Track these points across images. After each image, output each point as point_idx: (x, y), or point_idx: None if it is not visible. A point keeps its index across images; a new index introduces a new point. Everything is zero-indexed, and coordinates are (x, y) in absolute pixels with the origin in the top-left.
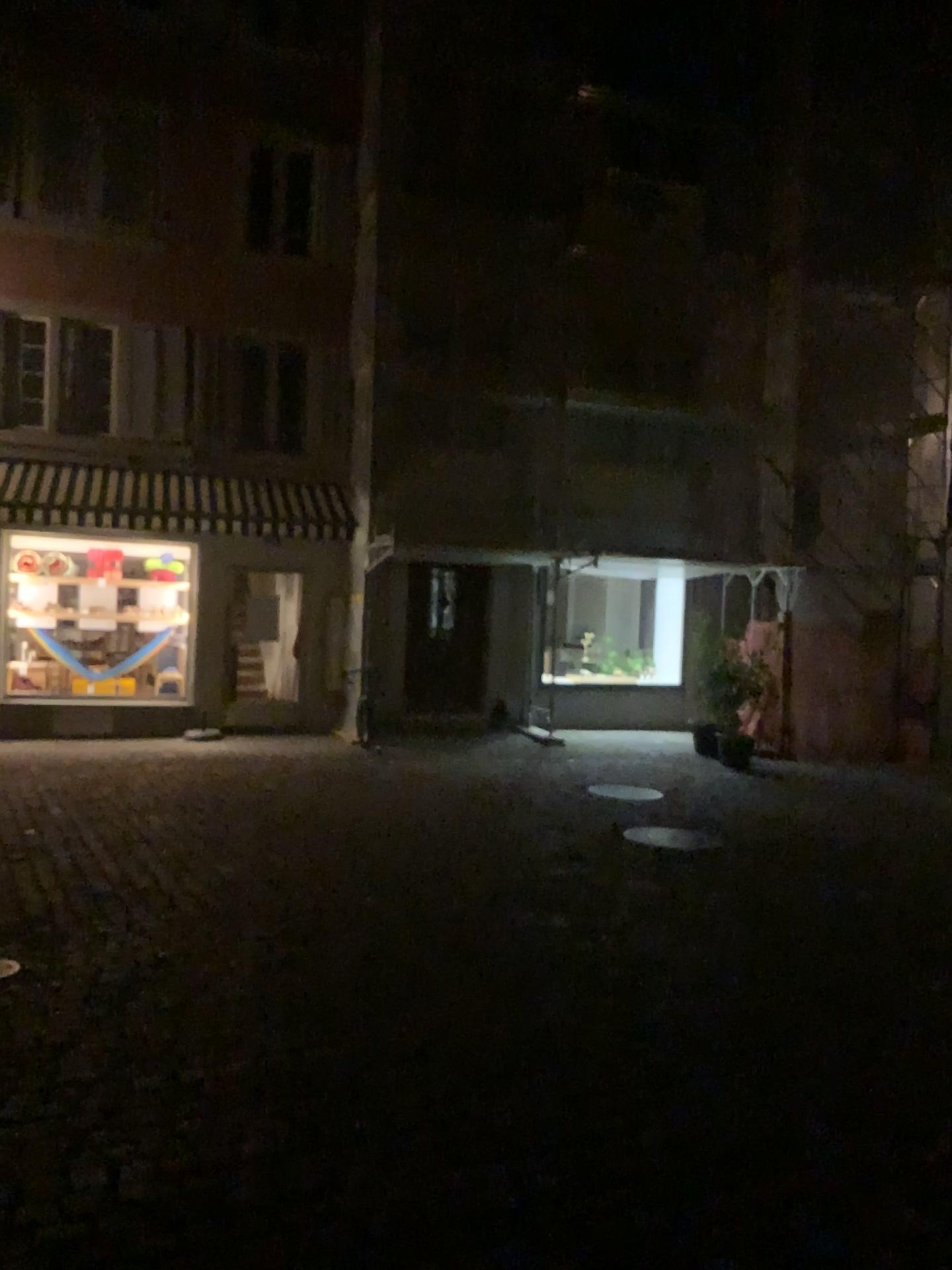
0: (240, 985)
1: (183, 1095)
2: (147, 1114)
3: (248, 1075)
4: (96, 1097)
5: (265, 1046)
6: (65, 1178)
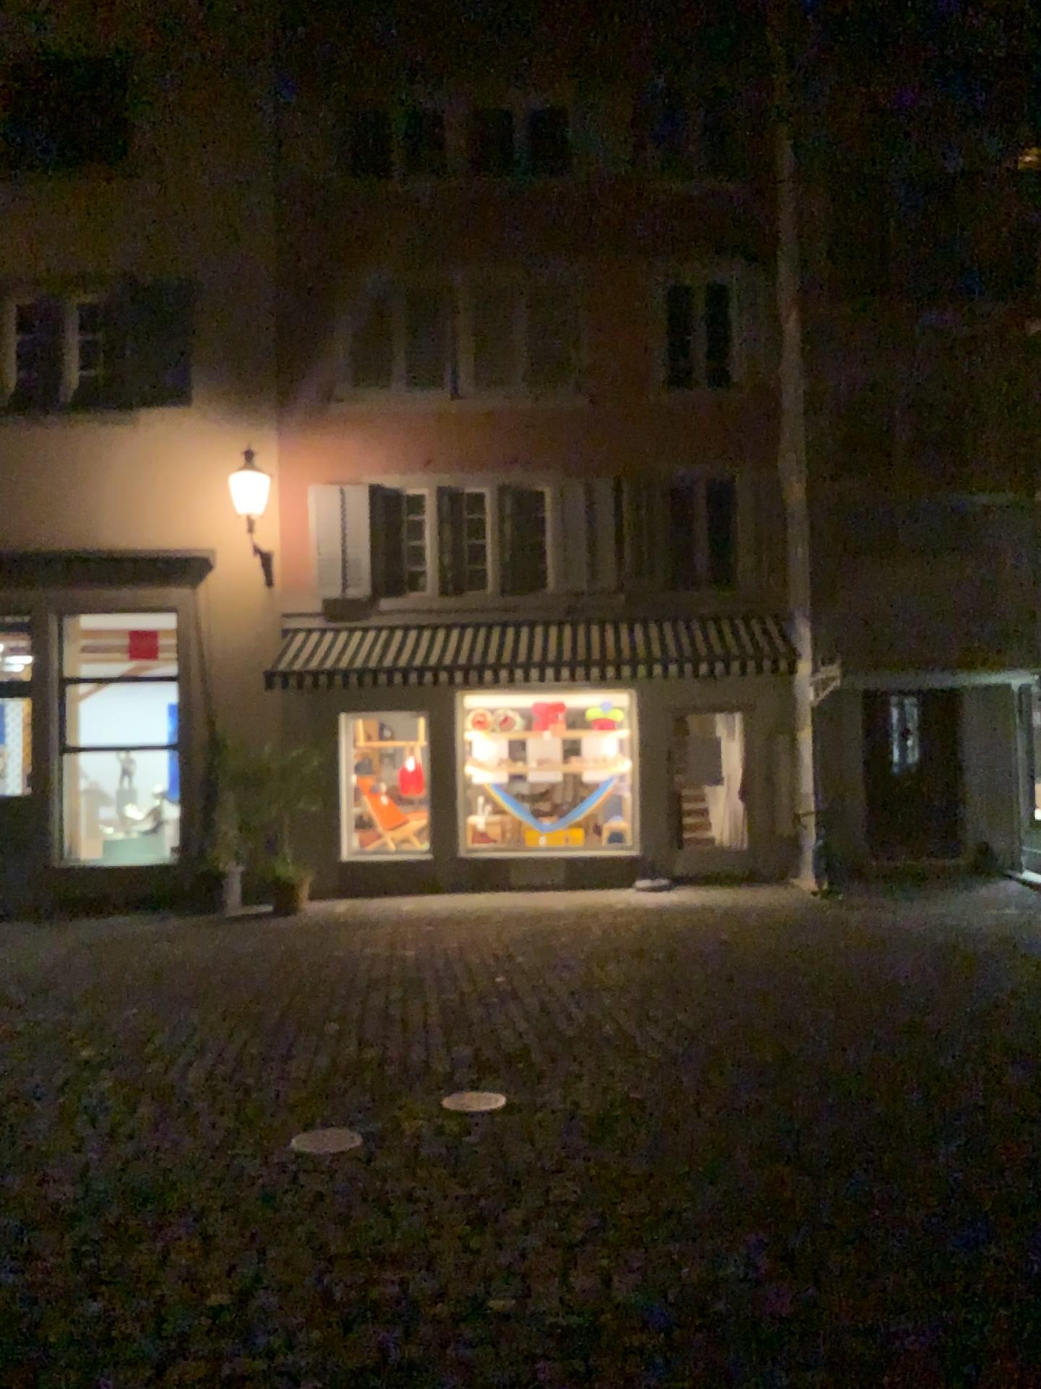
0: (709, 1126)
1: (663, 1218)
2: (632, 1232)
3: (722, 1206)
4: (586, 1212)
5: (736, 1183)
6: (566, 1275)
